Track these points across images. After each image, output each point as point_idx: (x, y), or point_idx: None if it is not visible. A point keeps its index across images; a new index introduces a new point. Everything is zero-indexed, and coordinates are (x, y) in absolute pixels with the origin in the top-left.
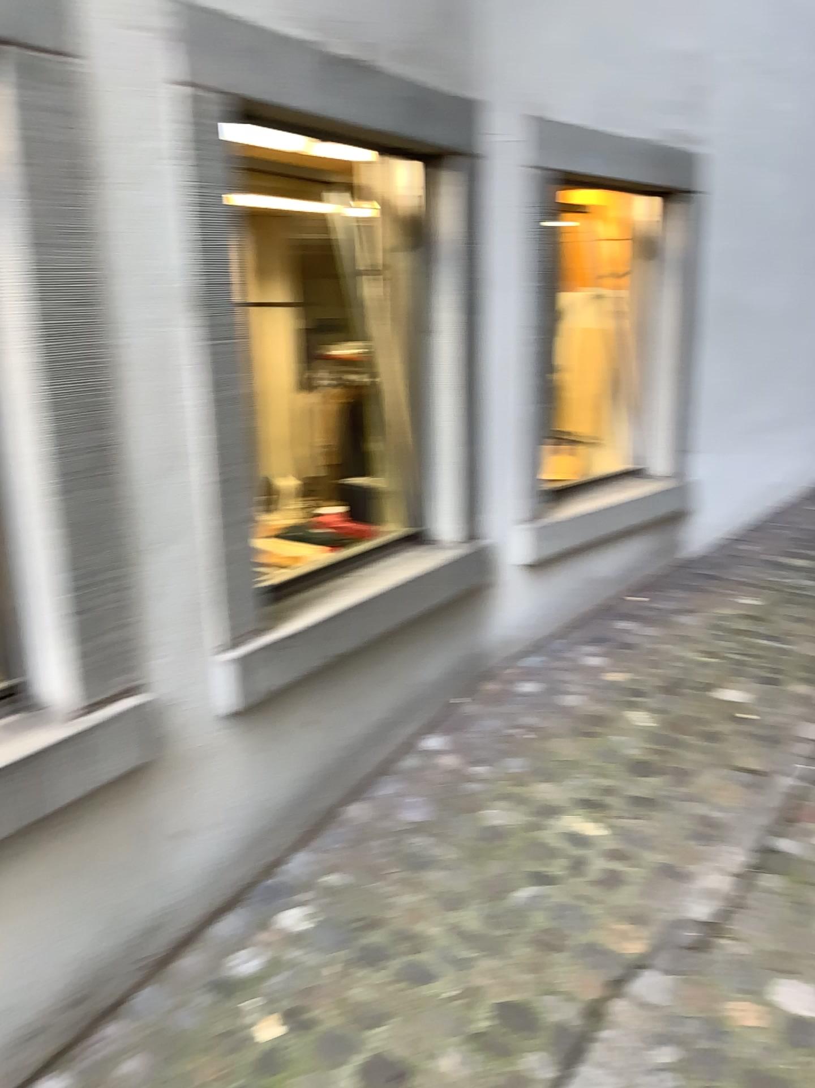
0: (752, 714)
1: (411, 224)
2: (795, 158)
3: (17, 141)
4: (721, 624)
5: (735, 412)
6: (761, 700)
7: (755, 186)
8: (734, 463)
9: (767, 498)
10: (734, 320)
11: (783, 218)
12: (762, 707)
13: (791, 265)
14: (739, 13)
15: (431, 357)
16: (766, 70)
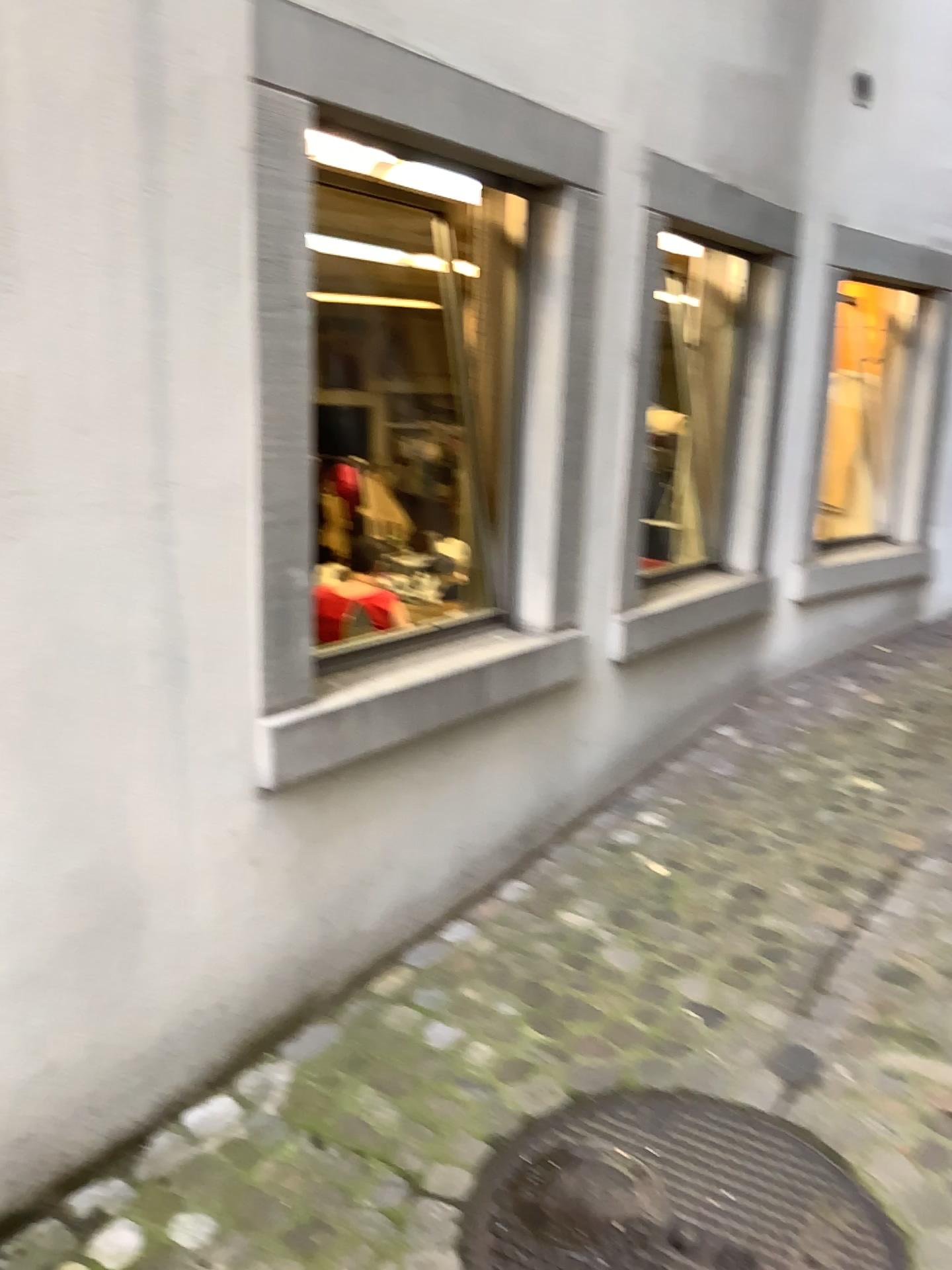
0: None
1: (733, 309)
2: None
3: (563, 247)
4: None
5: None
6: None
7: None
8: None
9: None
10: None
11: None
12: None
13: None
14: None
15: (739, 417)
16: None
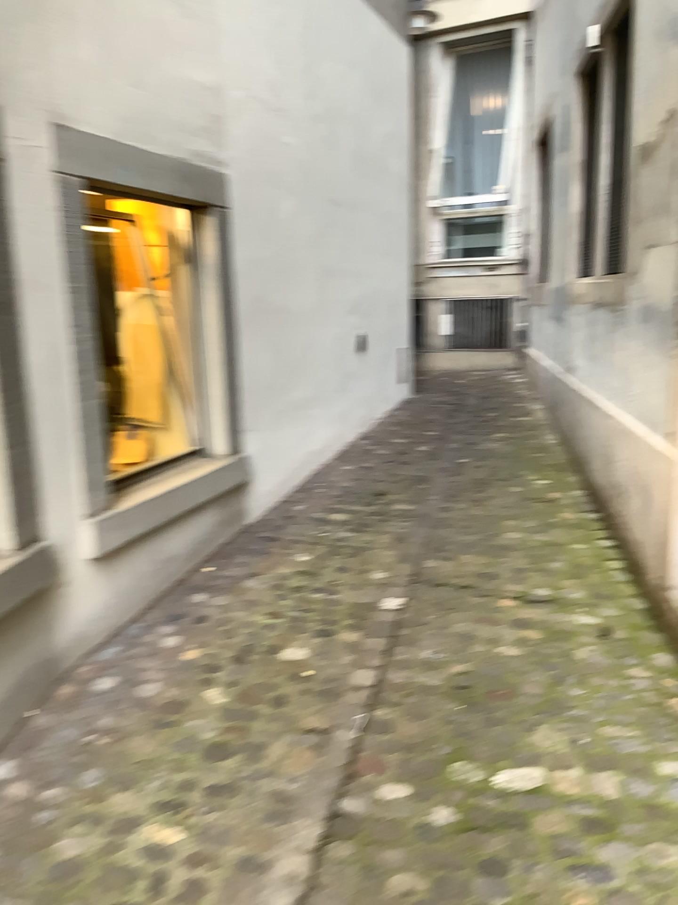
0: (314, 672)
1: None
2: (304, 183)
3: None
4: (282, 586)
5: (279, 393)
6: (321, 656)
7: (275, 204)
8: (281, 435)
9: (311, 462)
10: (269, 315)
11: (300, 232)
12: (321, 662)
13: (310, 269)
14: (247, 60)
15: None
16: (274, 110)
